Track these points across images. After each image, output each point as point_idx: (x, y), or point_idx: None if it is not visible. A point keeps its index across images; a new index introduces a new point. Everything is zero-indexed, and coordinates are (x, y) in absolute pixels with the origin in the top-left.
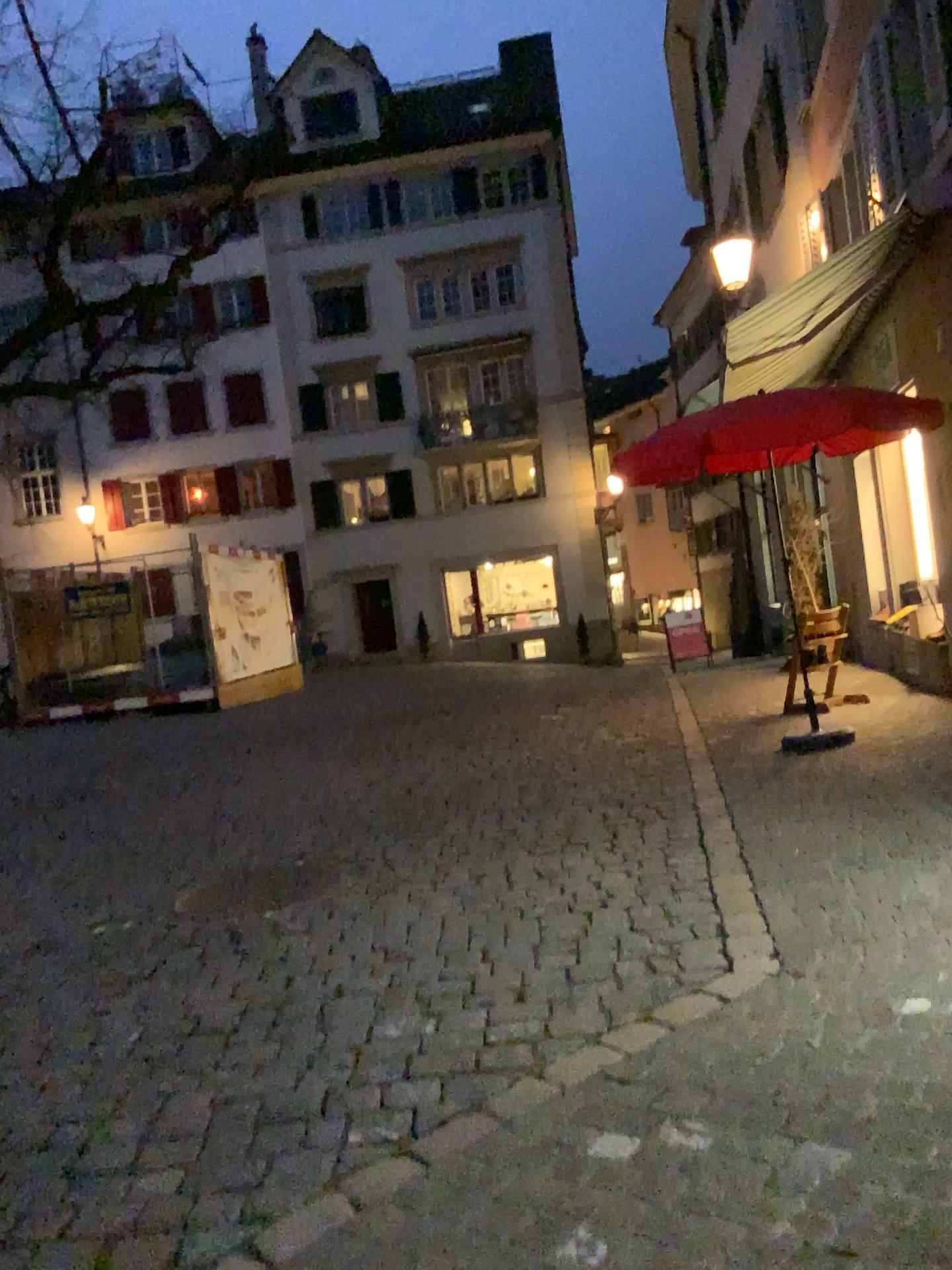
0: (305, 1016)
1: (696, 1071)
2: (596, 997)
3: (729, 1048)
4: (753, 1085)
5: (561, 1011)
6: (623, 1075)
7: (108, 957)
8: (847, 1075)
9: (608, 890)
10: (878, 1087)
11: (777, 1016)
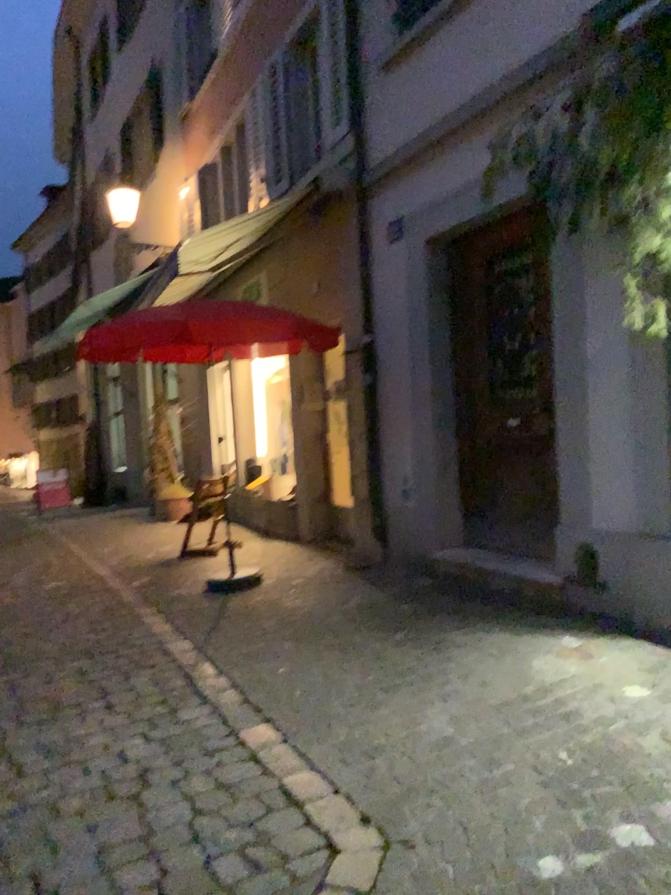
0: None
1: None
2: None
3: None
4: None
5: None
6: None
7: None
8: None
9: (143, 762)
10: None
11: None
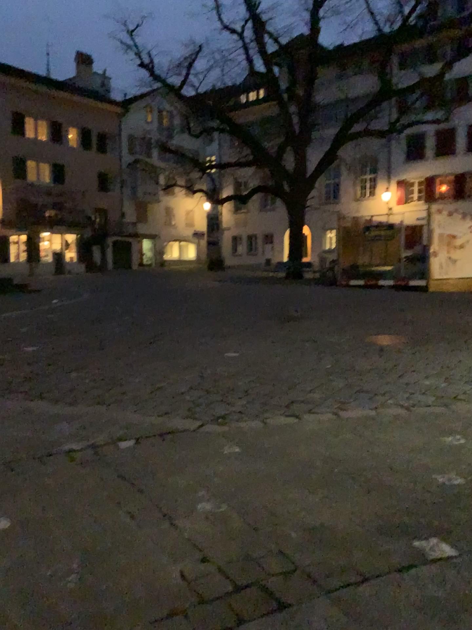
0: (393, 371)
1: None
2: None
3: None
4: None
5: None
6: None
7: (330, 344)
8: None
9: None
10: None
11: None
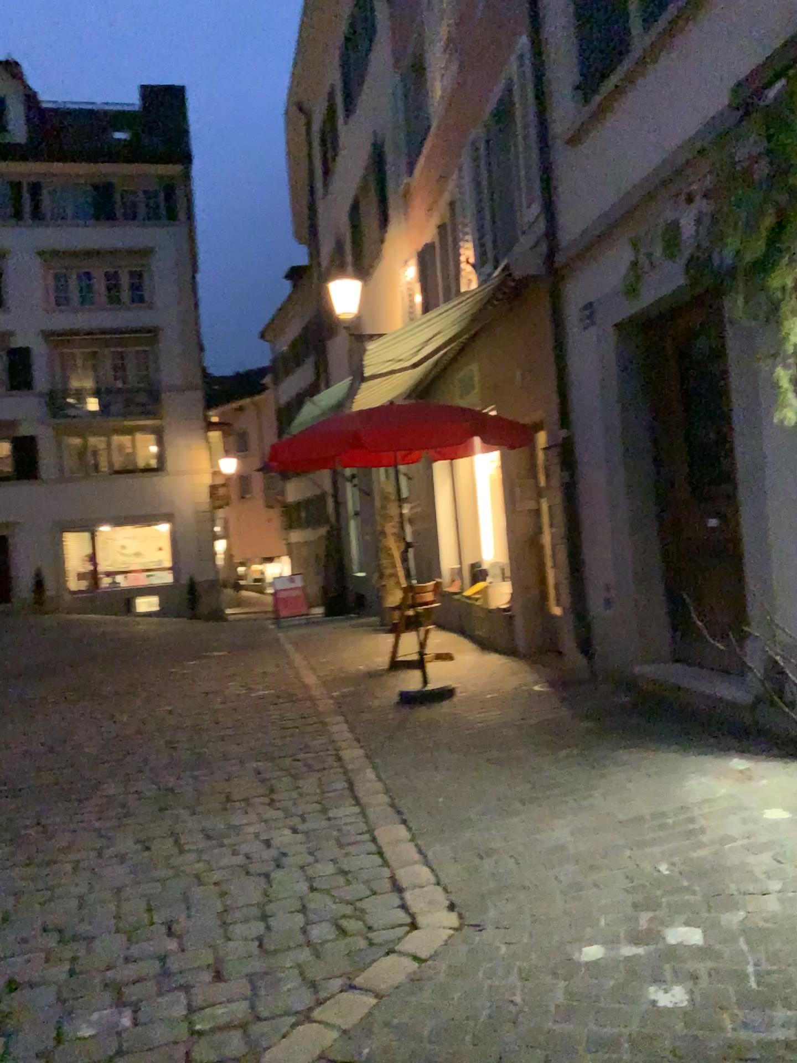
0: None
1: (419, 1045)
2: (298, 968)
3: (442, 1013)
4: (475, 1054)
5: (265, 987)
6: (346, 1057)
7: None
8: (557, 1032)
9: (280, 848)
10: (589, 1042)
11: (474, 973)
